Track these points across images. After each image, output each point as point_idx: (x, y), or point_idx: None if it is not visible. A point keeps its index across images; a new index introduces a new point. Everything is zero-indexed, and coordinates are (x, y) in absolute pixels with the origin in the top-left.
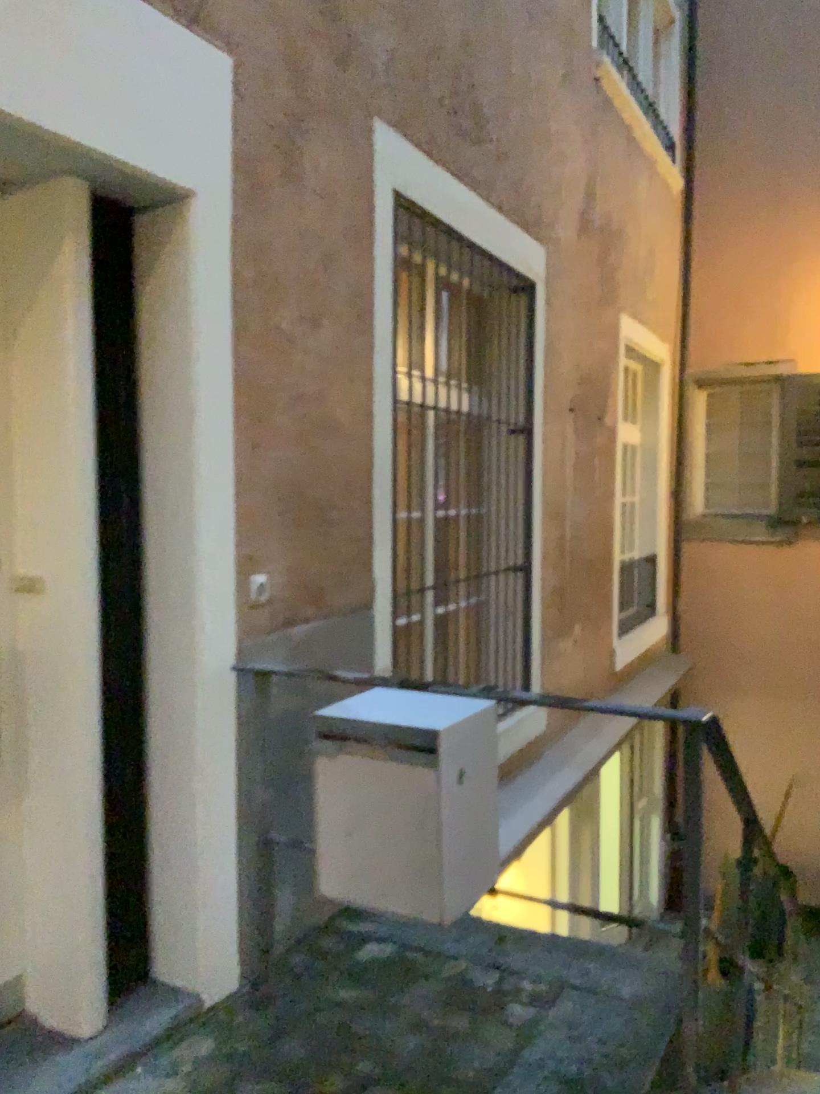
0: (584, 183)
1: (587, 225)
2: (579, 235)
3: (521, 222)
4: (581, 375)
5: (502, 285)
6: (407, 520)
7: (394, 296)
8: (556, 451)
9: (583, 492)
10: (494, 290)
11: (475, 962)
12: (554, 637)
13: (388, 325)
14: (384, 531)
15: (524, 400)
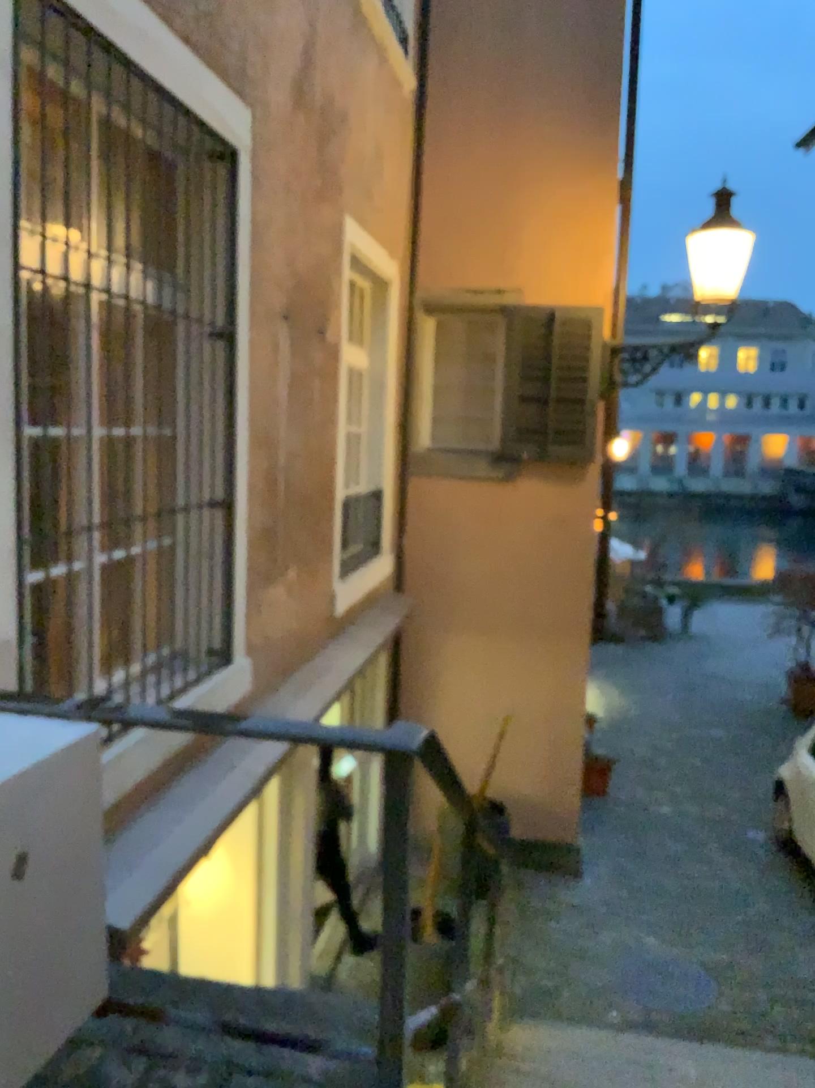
0: (302, 47)
1: (305, 99)
2: (295, 109)
3: (219, 71)
4: (297, 278)
5: (191, 145)
6: (42, 440)
7: (16, 119)
8: (264, 366)
9: (298, 416)
10: (180, 149)
11: (111, 1056)
12: (260, 586)
13: (2, 156)
14: (2, 454)
15: (221, 297)
